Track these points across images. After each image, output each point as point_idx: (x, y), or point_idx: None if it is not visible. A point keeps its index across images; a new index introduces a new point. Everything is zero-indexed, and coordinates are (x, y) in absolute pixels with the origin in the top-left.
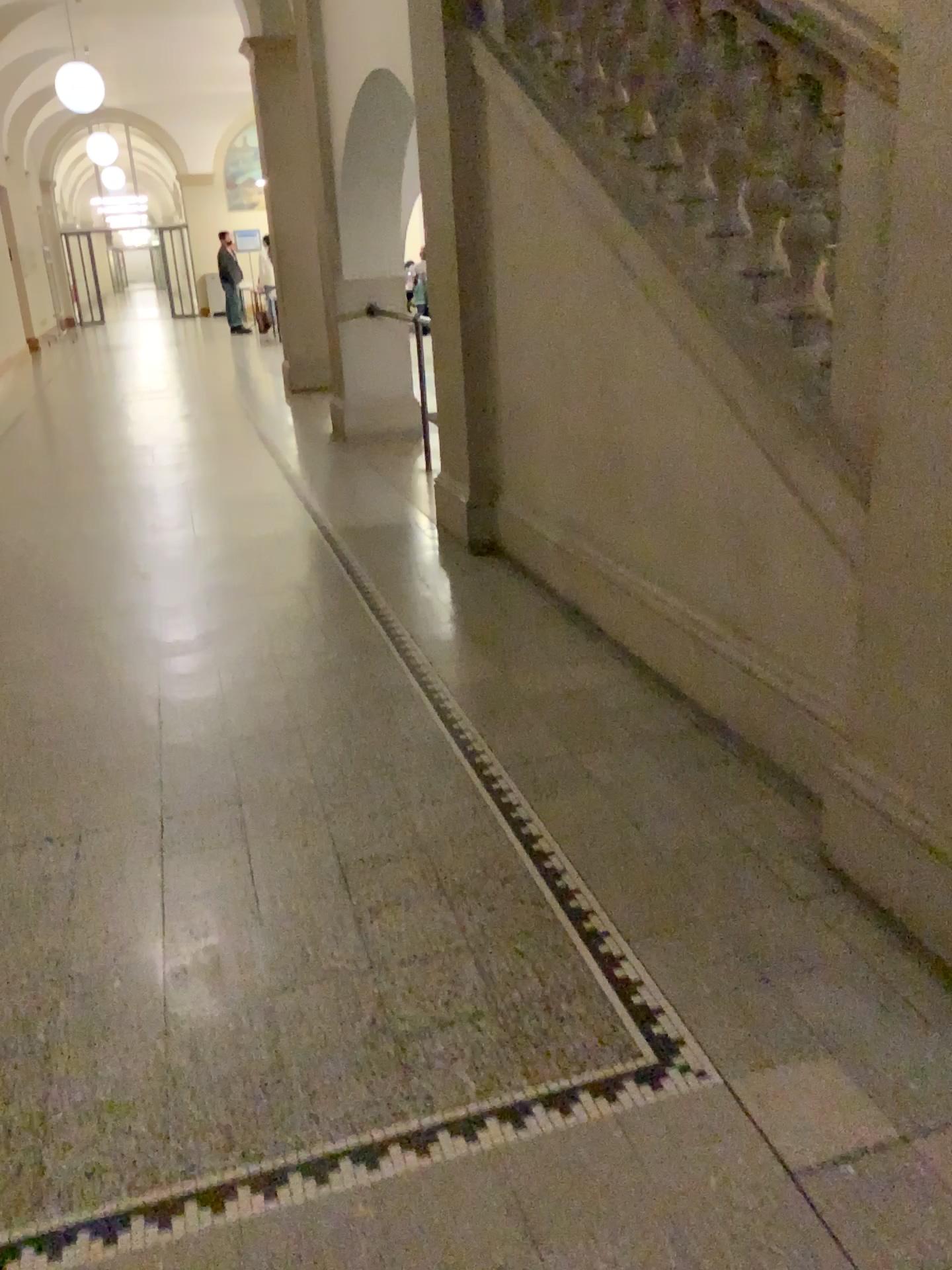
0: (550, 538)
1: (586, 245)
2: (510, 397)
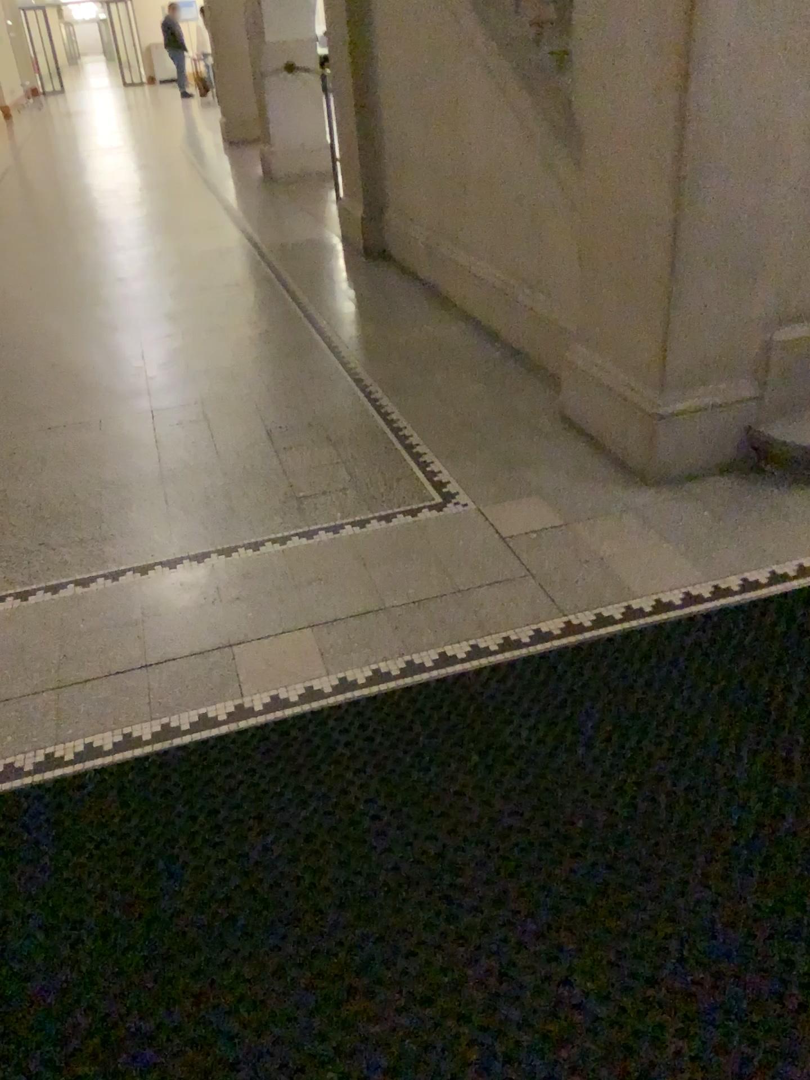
0: (418, 240)
1: (429, 8)
2: (389, 134)
